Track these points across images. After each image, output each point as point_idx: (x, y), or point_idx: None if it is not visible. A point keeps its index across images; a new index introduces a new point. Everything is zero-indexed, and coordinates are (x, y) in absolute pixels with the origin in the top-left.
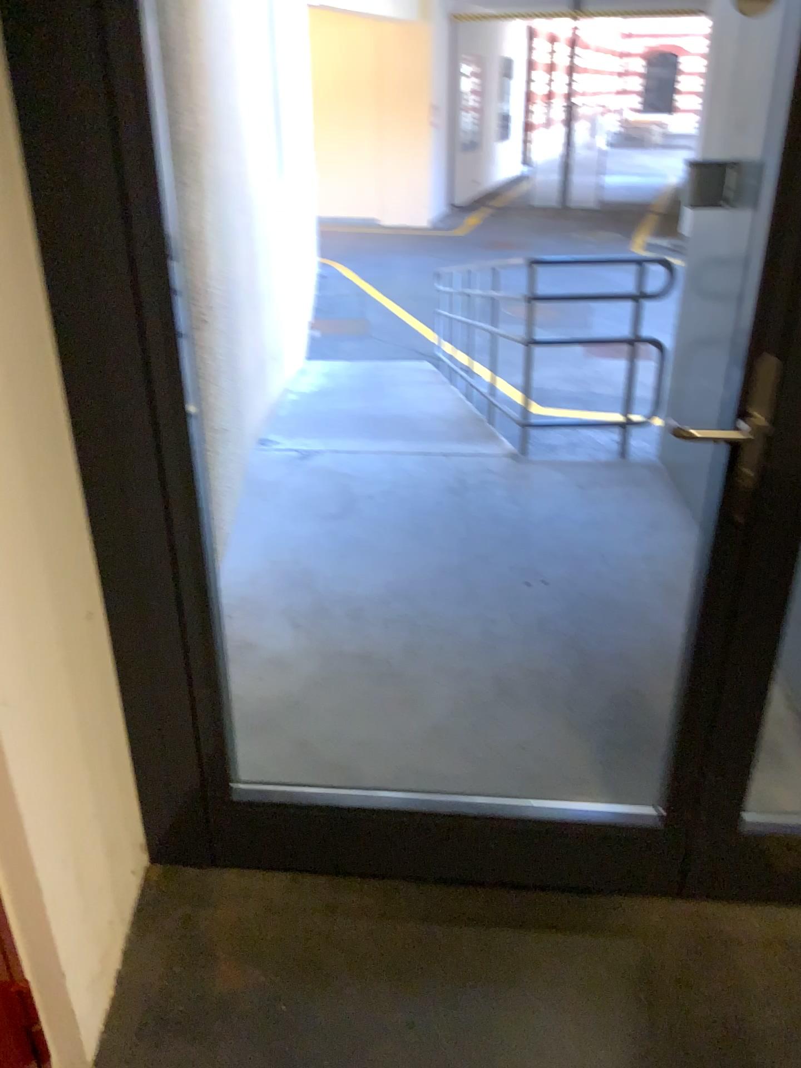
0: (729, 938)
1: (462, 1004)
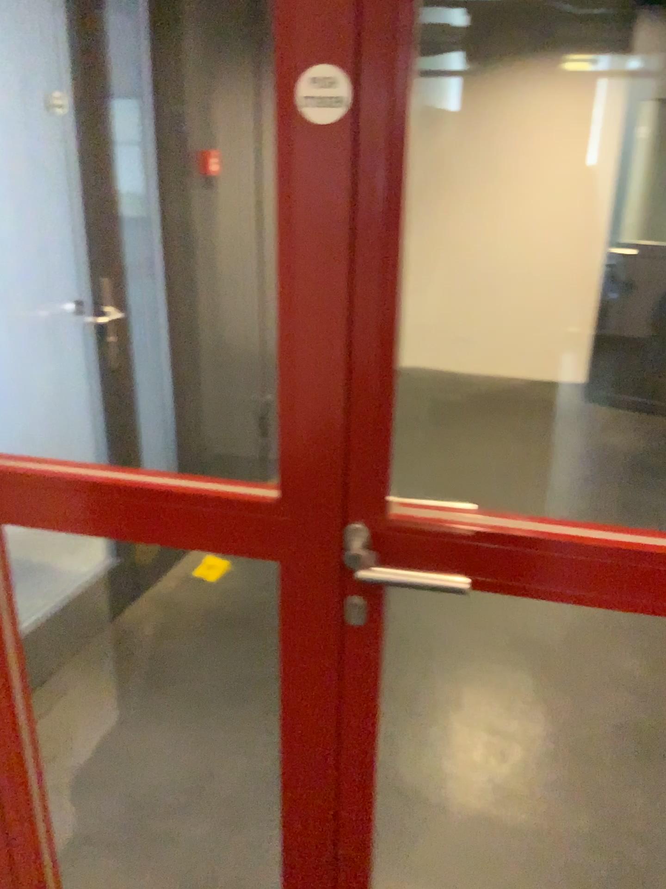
0: (174, 593)
1: (131, 696)
